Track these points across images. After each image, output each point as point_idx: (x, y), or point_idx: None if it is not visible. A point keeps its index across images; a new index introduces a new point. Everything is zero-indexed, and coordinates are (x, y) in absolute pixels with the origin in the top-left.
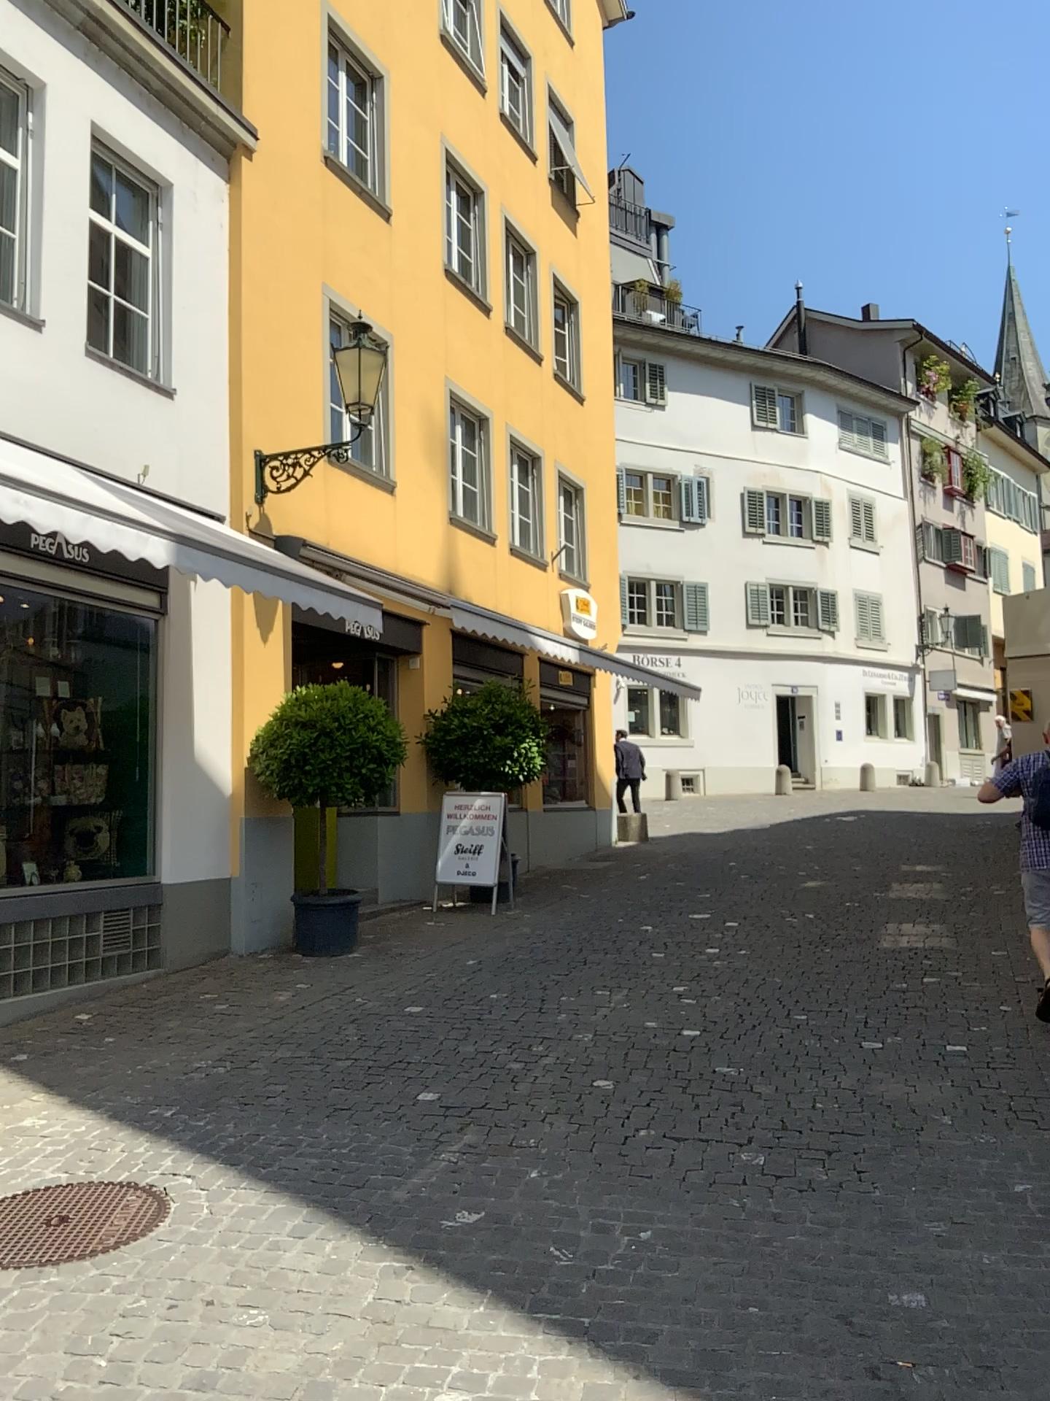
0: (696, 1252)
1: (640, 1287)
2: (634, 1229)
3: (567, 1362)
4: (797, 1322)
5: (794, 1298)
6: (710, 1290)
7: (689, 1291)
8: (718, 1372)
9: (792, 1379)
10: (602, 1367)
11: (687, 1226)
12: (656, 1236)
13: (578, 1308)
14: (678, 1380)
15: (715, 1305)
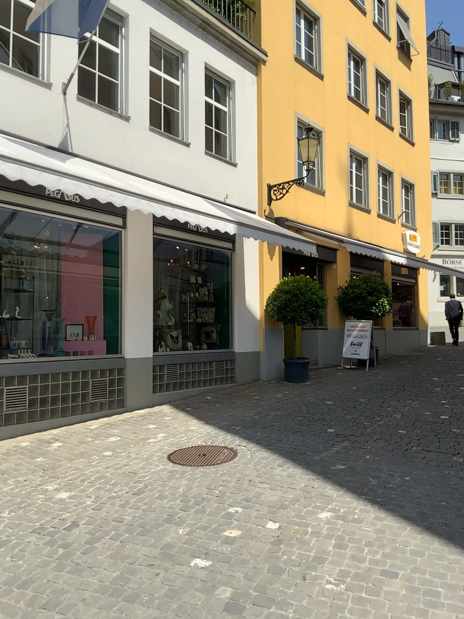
0: (424, 484)
1: (399, 491)
2: (401, 475)
3: (367, 509)
4: (458, 507)
5: (459, 501)
6: (426, 495)
7: (418, 495)
8: (422, 518)
9: (450, 522)
10: (380, 511)
11: (422, 476)
12: (410, 478)
13: (374, 495)
14: (406, 518)
15: (427, 500)
